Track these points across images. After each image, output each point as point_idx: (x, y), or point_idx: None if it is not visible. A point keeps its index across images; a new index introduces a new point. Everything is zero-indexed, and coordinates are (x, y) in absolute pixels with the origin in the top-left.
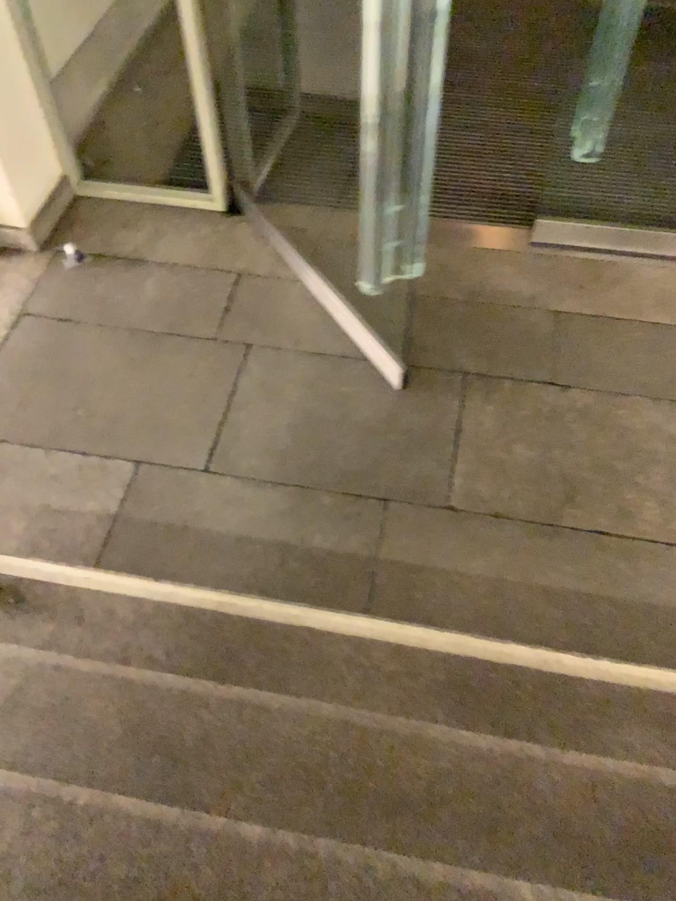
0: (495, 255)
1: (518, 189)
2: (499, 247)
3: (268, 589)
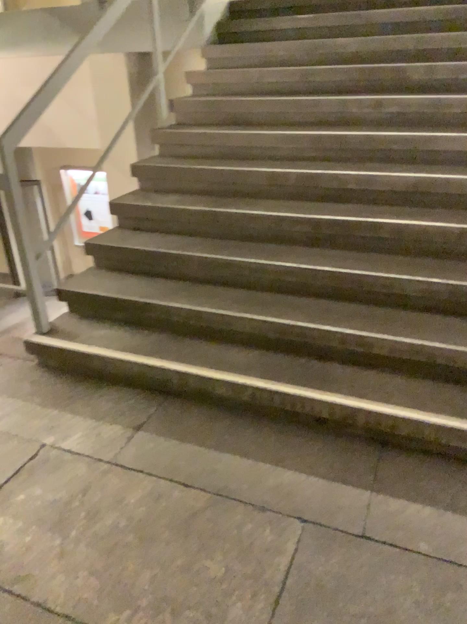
0: None
1: None
2: None
3: (452, 494)
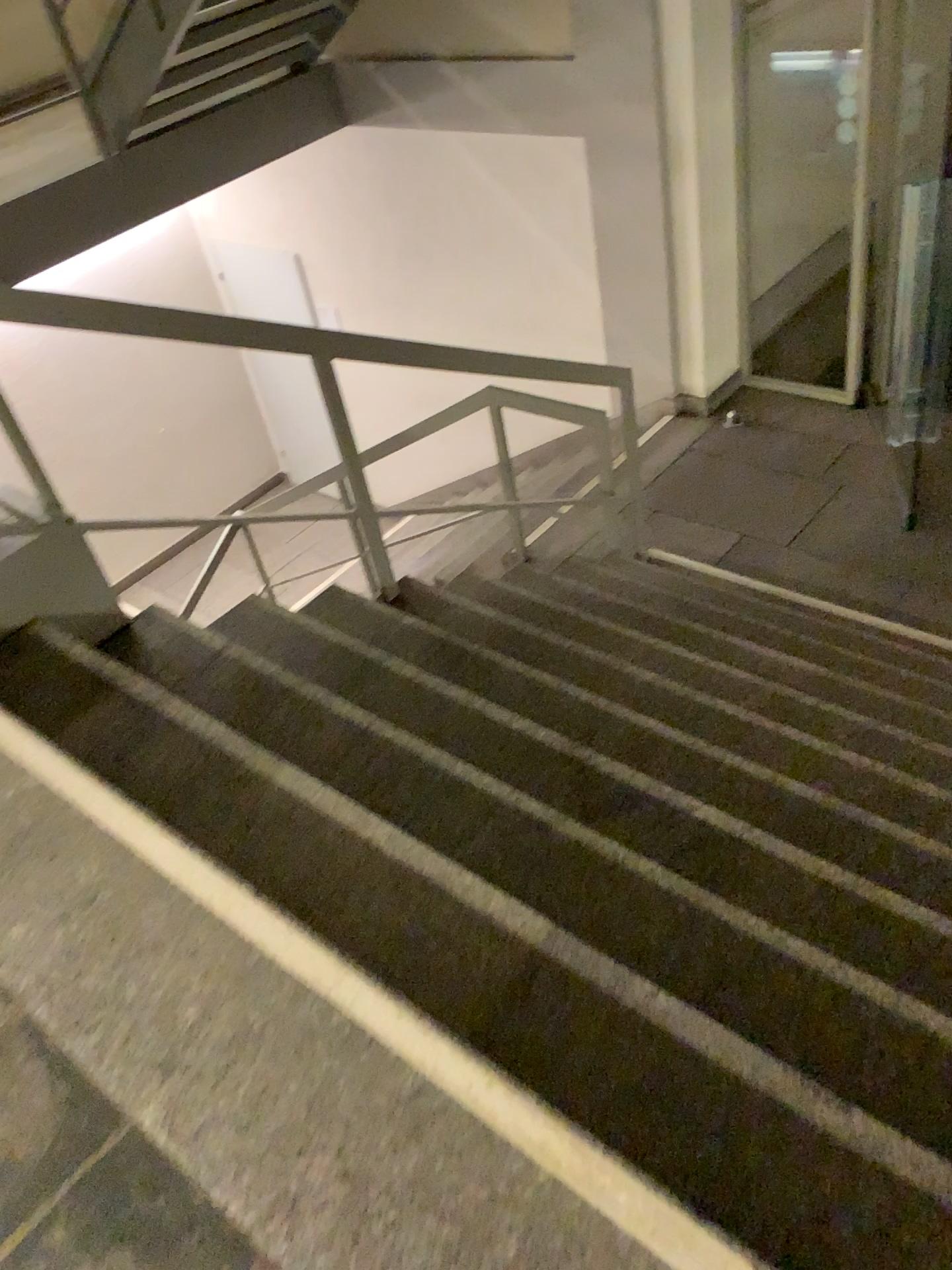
0: None
1: None
2: None
3: None
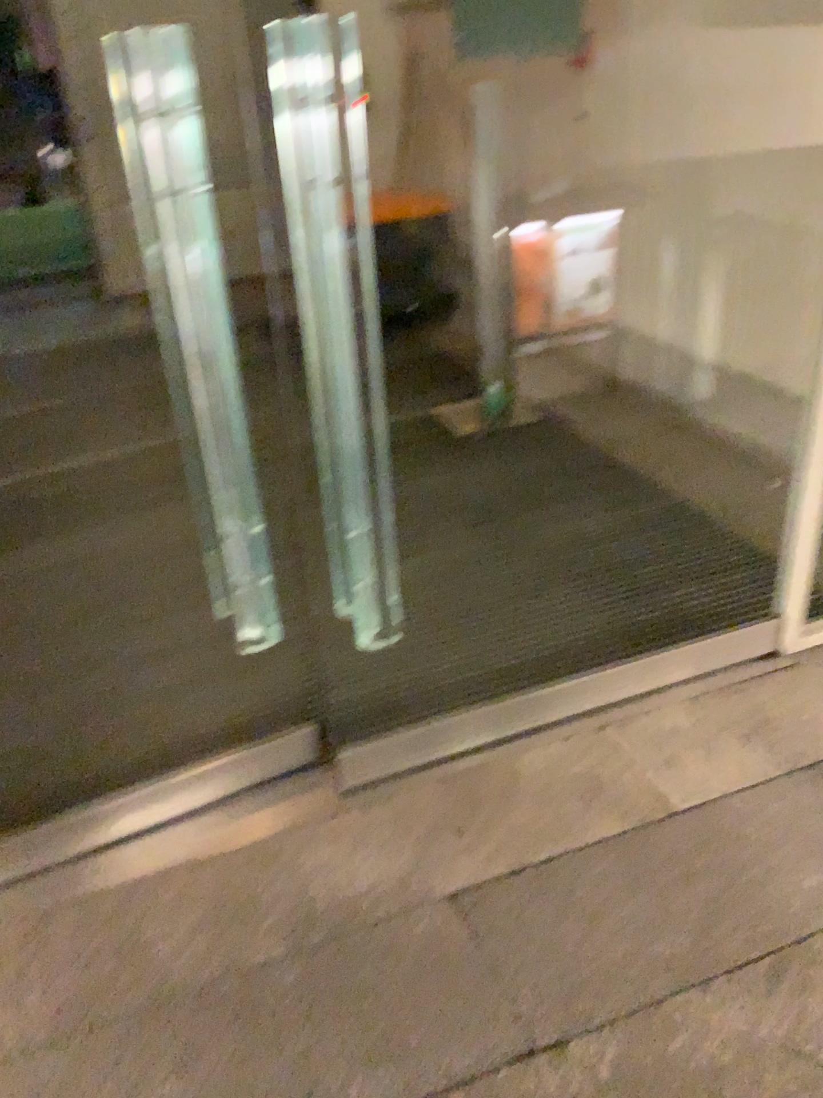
0: (288, 837)
1: (266, 710)
2: (286, 821)
3: None
